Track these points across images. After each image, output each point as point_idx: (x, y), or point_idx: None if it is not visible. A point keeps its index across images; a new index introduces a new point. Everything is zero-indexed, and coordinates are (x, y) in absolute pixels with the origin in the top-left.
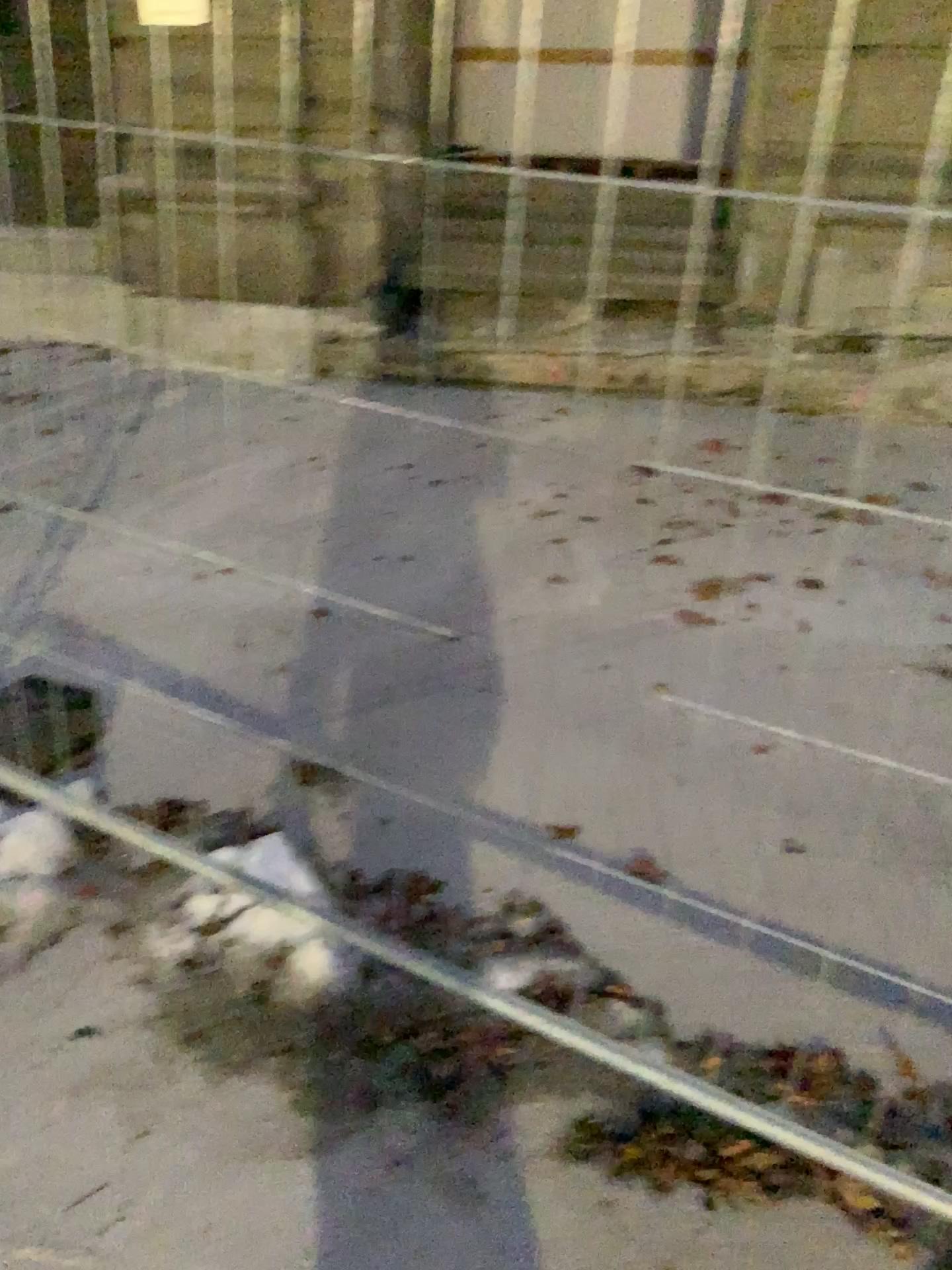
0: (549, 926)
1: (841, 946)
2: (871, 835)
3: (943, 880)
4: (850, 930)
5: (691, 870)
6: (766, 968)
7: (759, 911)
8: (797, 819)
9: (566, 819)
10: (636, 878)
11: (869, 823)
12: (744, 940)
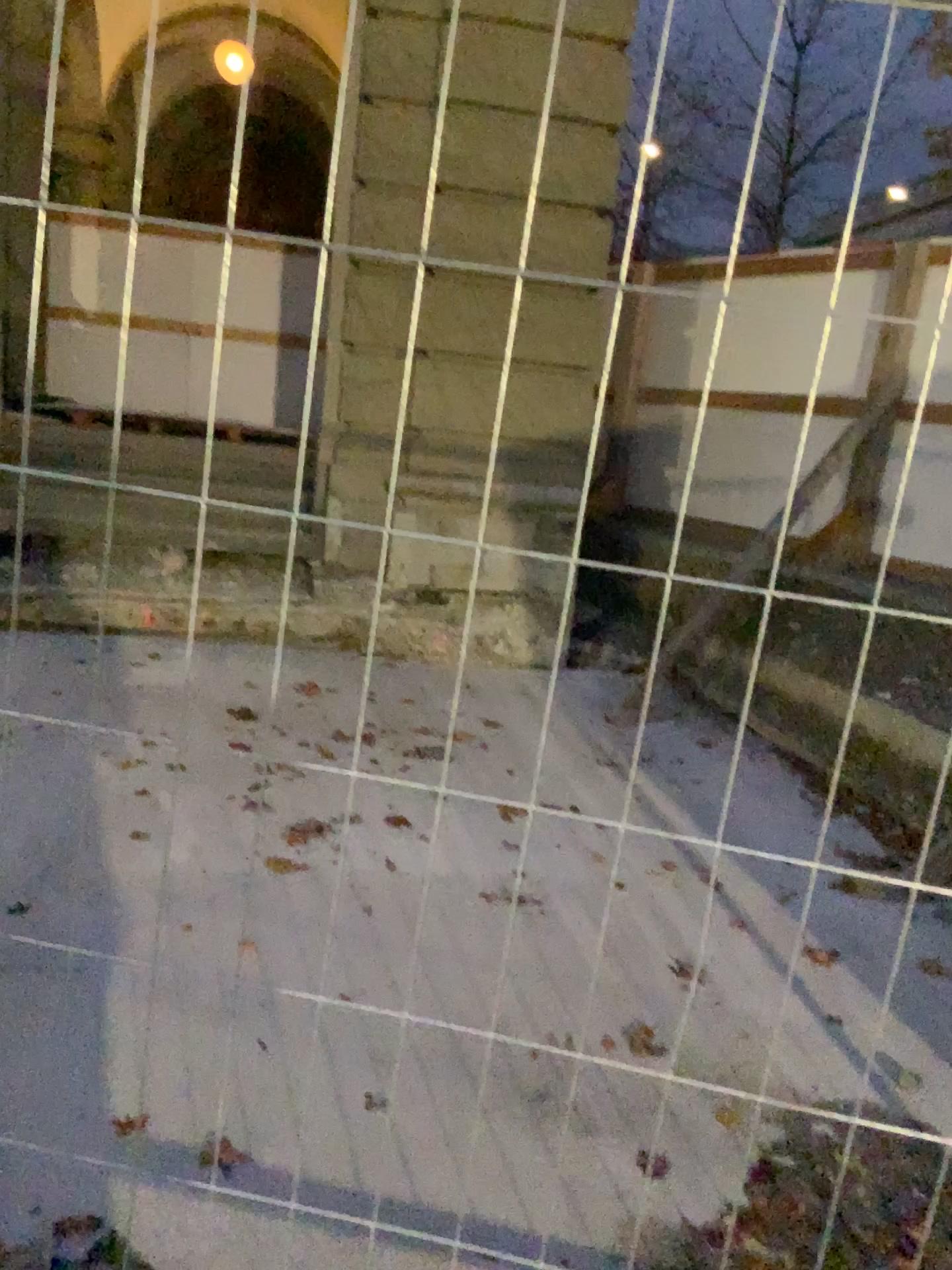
0: (98, 1241)
1: (414, 1204)
2: (445, 1076)
3: (510, 1113)
4: (423, 1184)
5: (263, 1144)
6: (337, 1244)
7: (332, 1179)
8: (374, 1069)
9: (126, 1106)
10: (203, 1164)
11: (442, 1064)
12: (316, 1217)
